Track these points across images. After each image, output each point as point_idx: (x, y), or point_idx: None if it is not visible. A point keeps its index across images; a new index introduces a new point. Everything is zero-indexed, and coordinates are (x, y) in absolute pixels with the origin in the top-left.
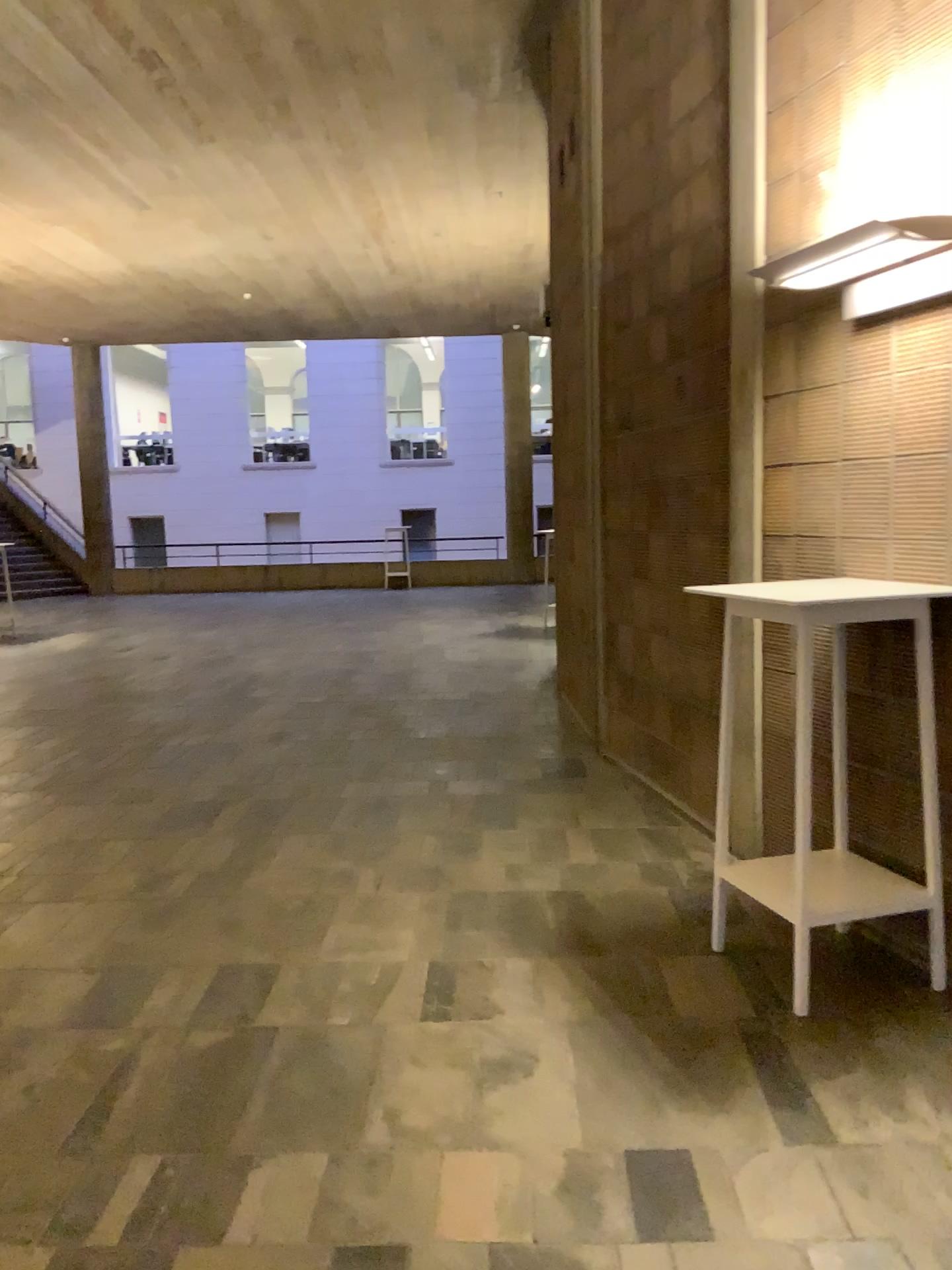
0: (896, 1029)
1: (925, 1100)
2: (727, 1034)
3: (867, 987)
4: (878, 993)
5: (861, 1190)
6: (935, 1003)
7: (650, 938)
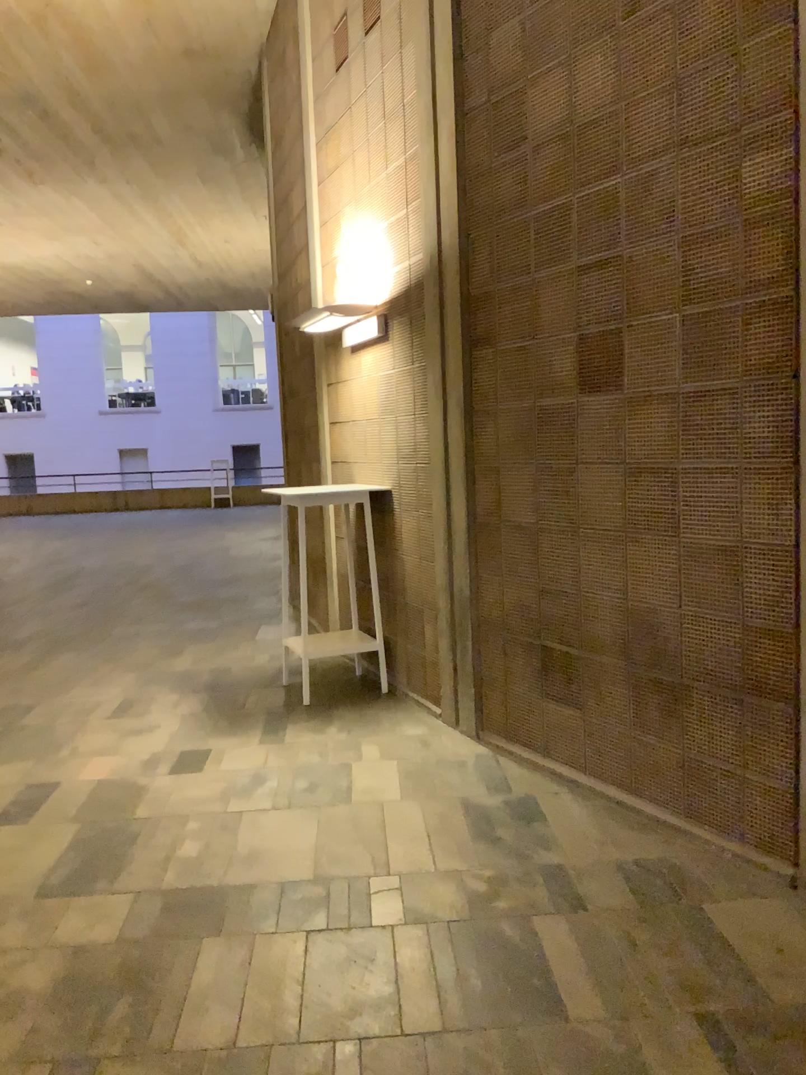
0: (347, 708)
1: (336, 729)
2: (260, 713)
3: (348, 694)
4: (352, 696)
5: (278, 755)
6: (376, 698)
7: (250, 682)
